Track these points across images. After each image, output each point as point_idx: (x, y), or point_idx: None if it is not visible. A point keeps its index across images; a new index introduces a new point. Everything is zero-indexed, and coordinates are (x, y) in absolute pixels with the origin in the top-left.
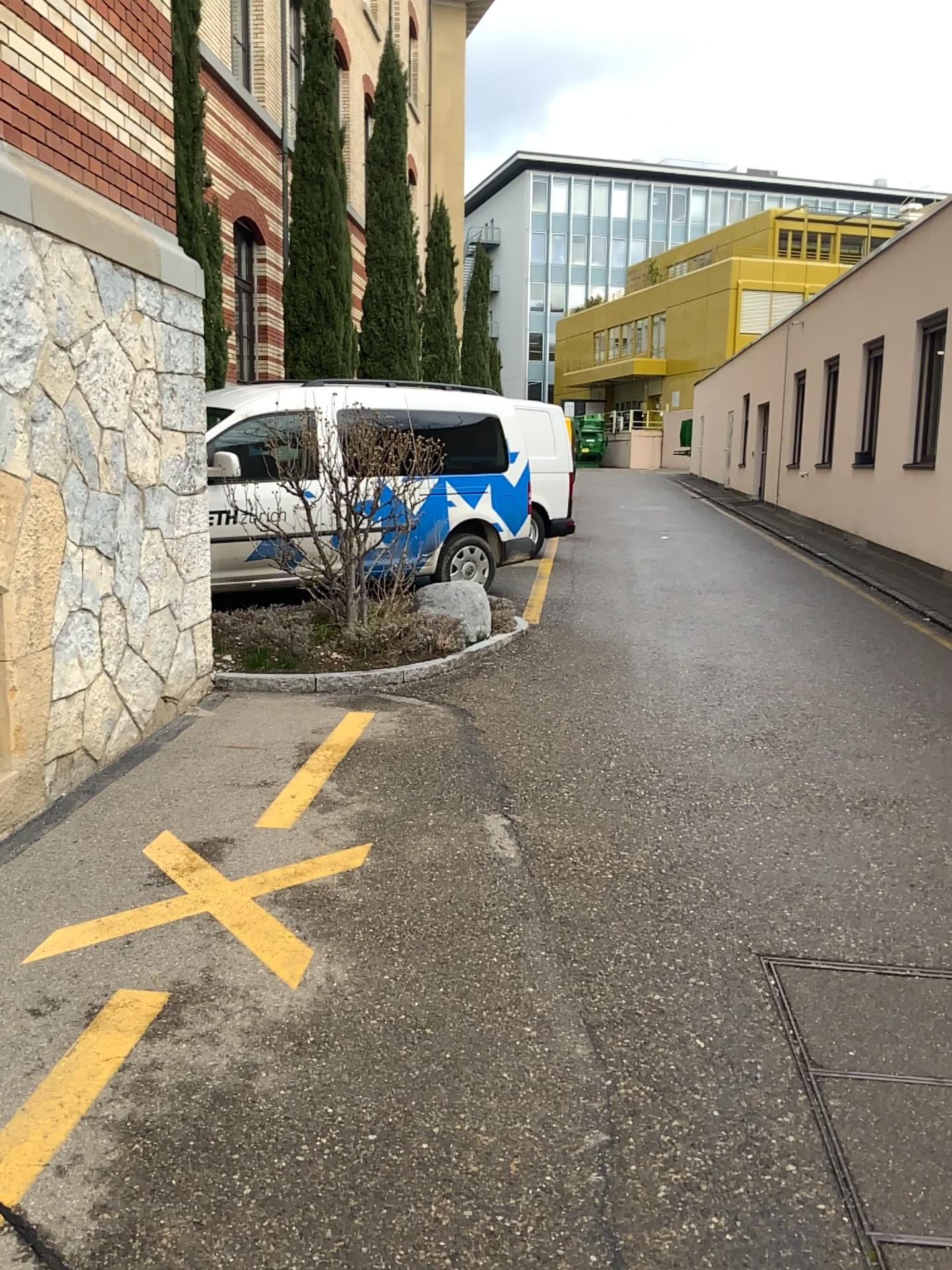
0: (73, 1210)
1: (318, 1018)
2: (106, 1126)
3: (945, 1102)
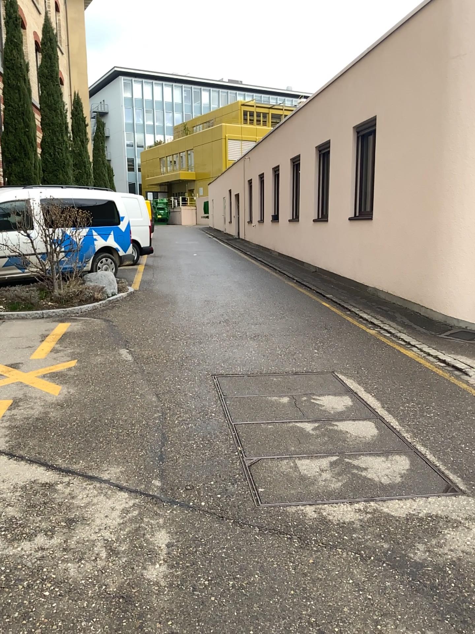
0: (0, 441)
1: (66, 399)
2: (3, 426)
3: (258, 398)
